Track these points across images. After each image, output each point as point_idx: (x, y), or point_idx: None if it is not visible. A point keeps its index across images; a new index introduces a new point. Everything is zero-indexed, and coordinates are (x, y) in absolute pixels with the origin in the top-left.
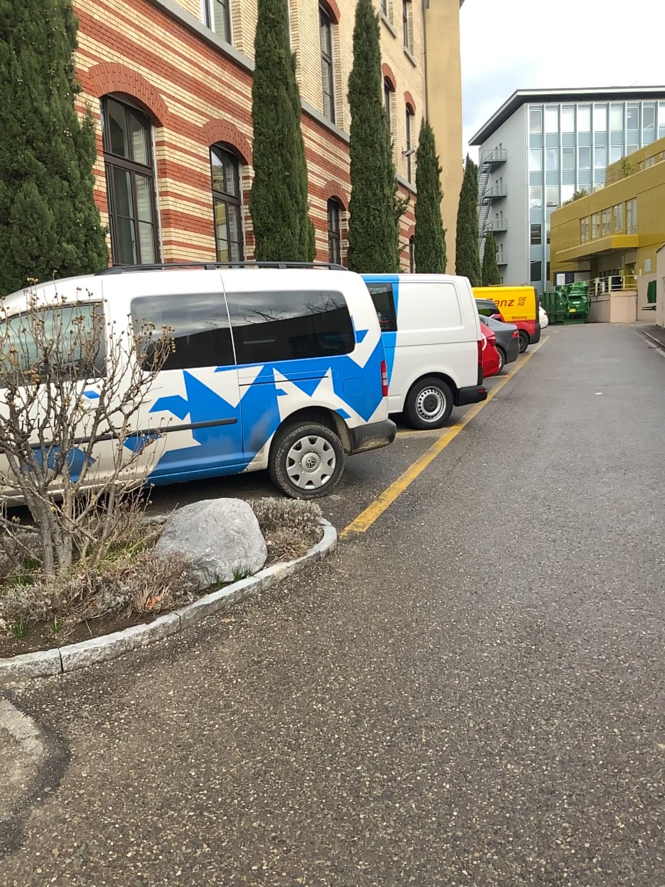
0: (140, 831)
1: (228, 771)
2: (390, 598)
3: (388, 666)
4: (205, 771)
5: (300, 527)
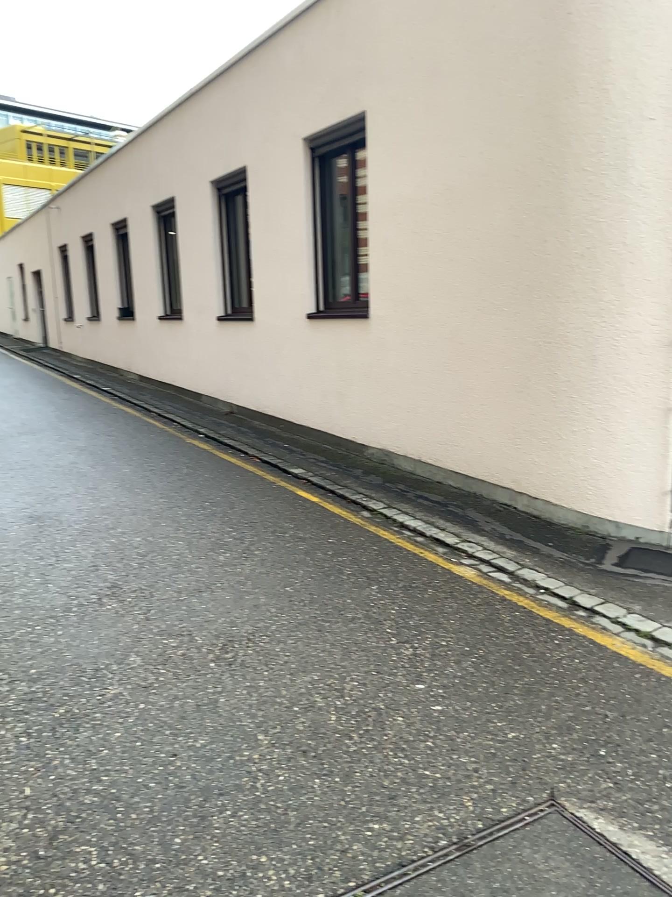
0: None
1: None
2: None
3: None
4: None
5: None
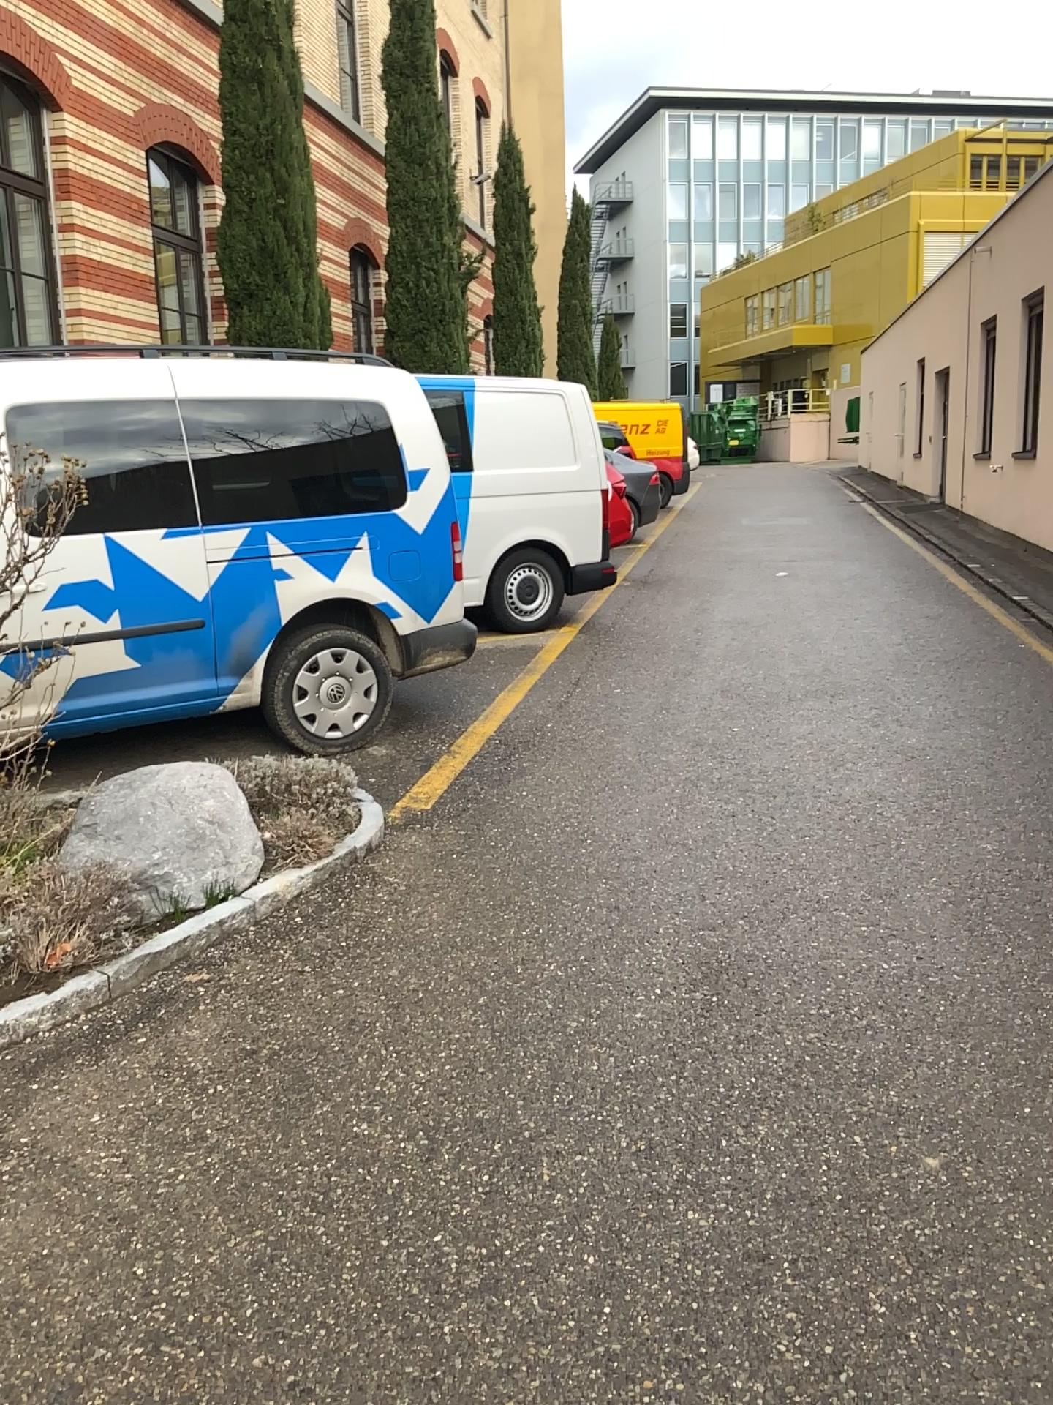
0: (39, 1399)
1: (202, 1265)
2: (476, 925)
3: (479, 1048)
4: (160, 1268)
5: (320, 806)
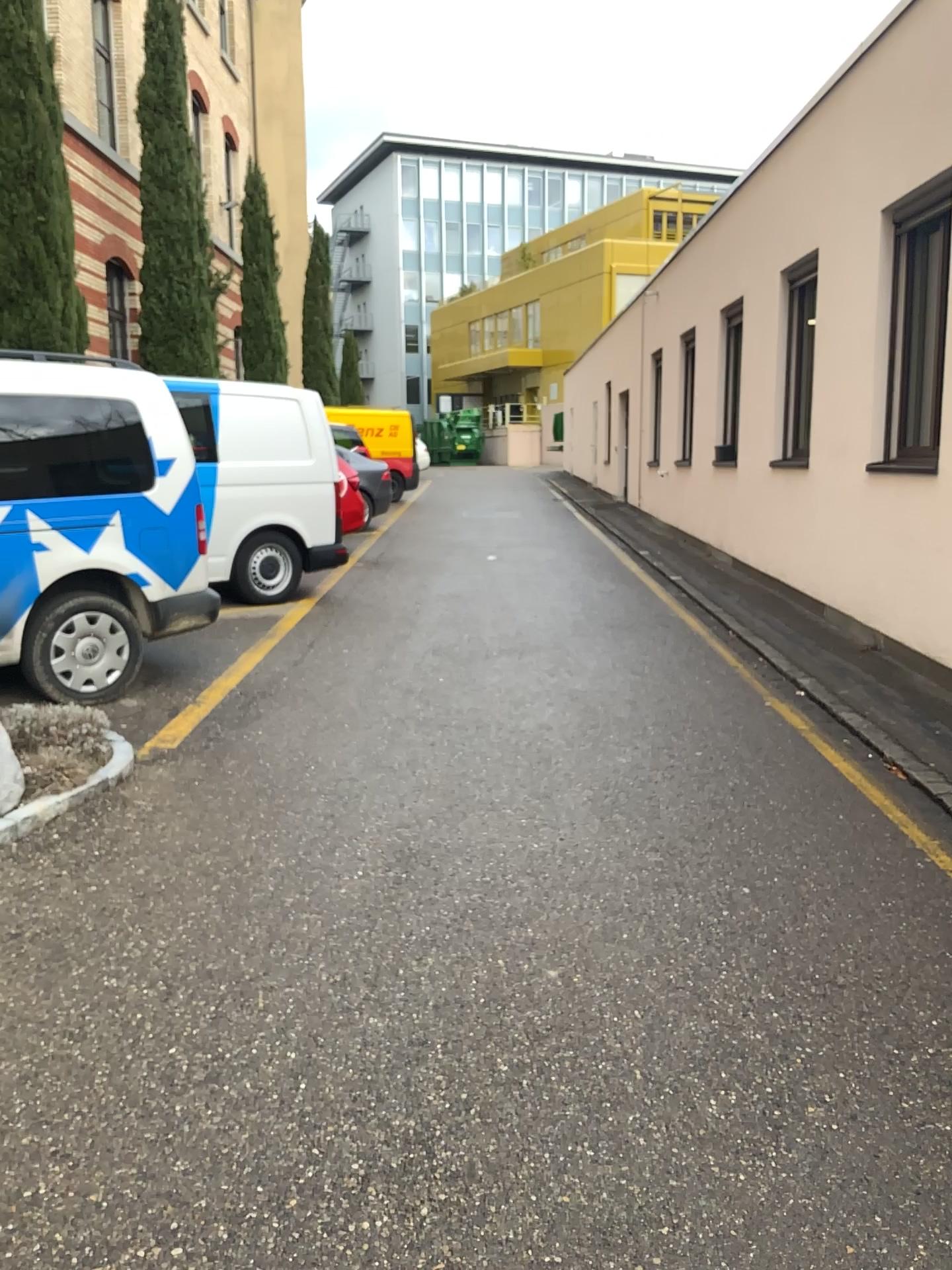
0: None
1: None
2: (214, 832)
3: (213, 919)
4: None
5: (78, 743)
